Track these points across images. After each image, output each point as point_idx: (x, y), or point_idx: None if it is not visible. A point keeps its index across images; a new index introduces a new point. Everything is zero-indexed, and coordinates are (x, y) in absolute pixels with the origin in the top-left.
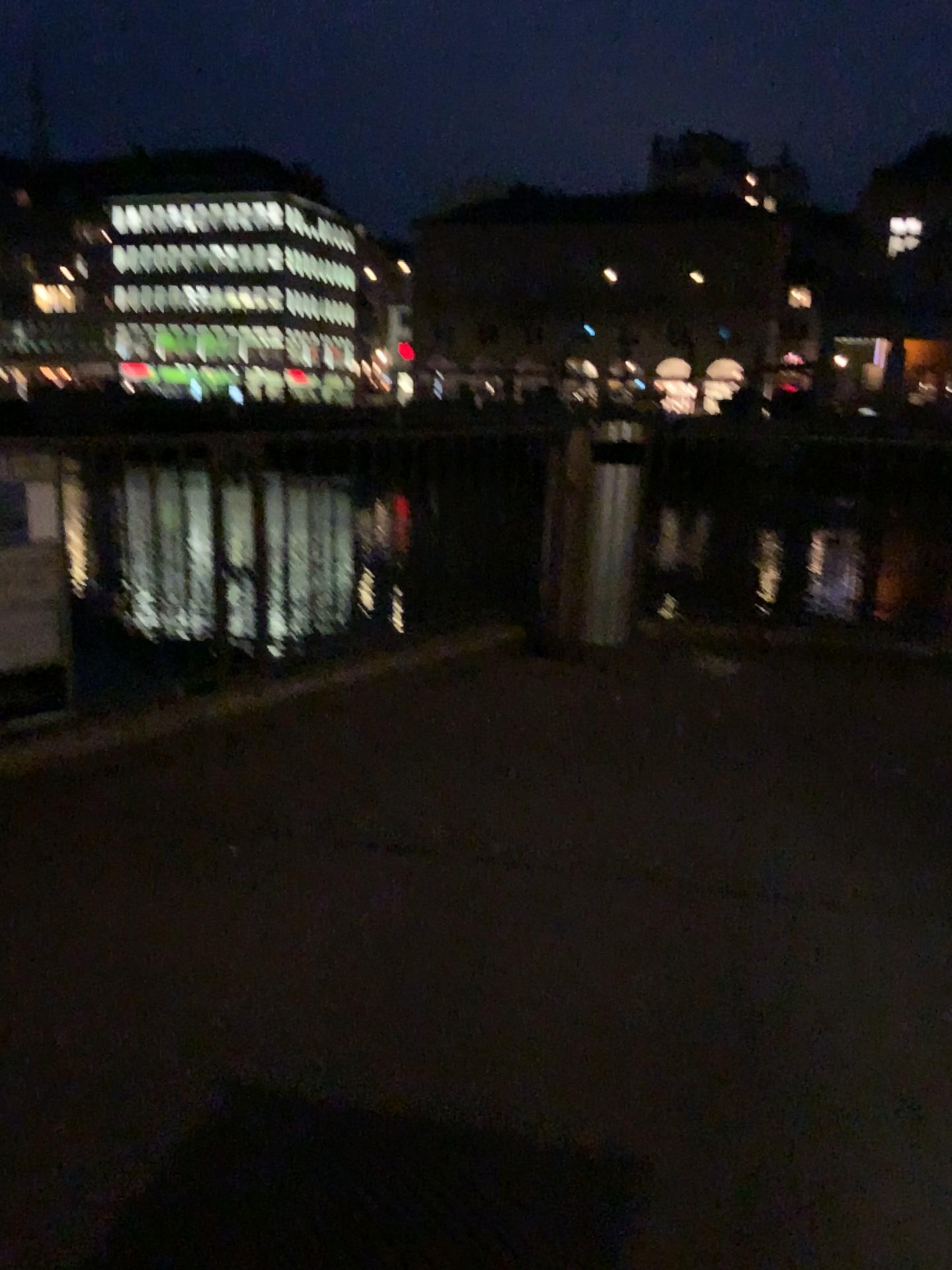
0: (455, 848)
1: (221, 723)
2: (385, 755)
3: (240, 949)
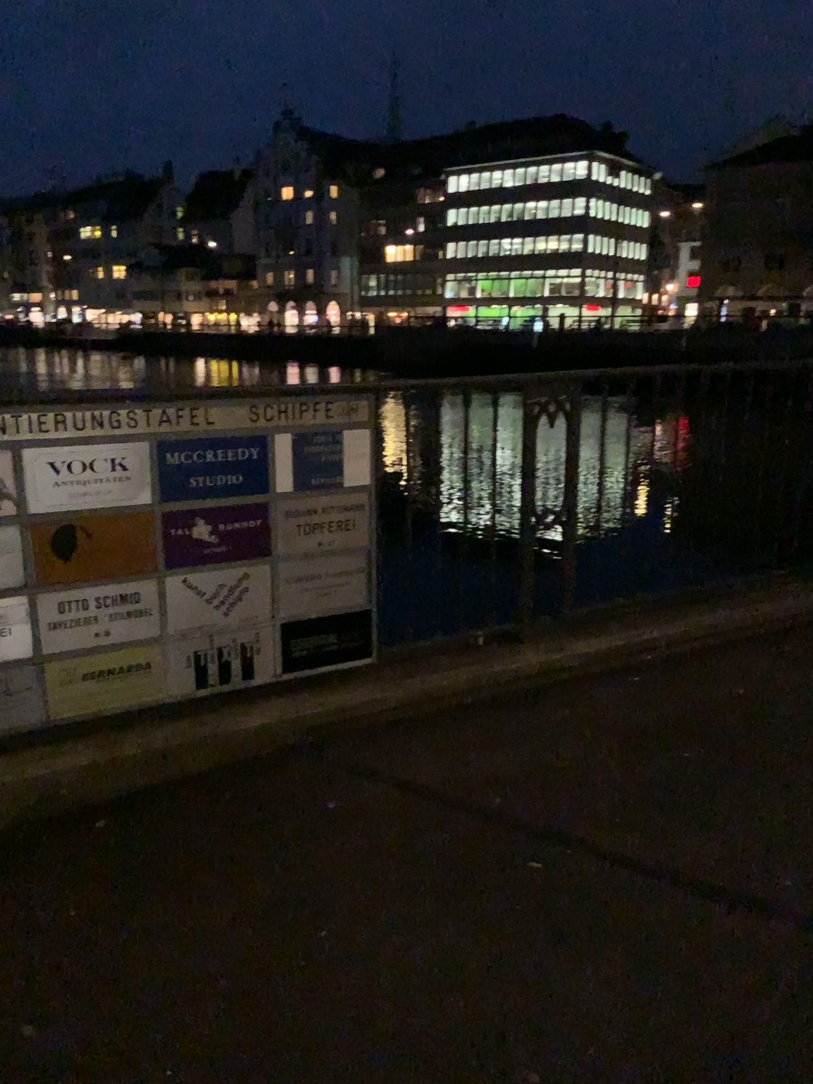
0: (810, 919)
1: (513, 680)
2: (700, 742)
3: (522, 1051)
